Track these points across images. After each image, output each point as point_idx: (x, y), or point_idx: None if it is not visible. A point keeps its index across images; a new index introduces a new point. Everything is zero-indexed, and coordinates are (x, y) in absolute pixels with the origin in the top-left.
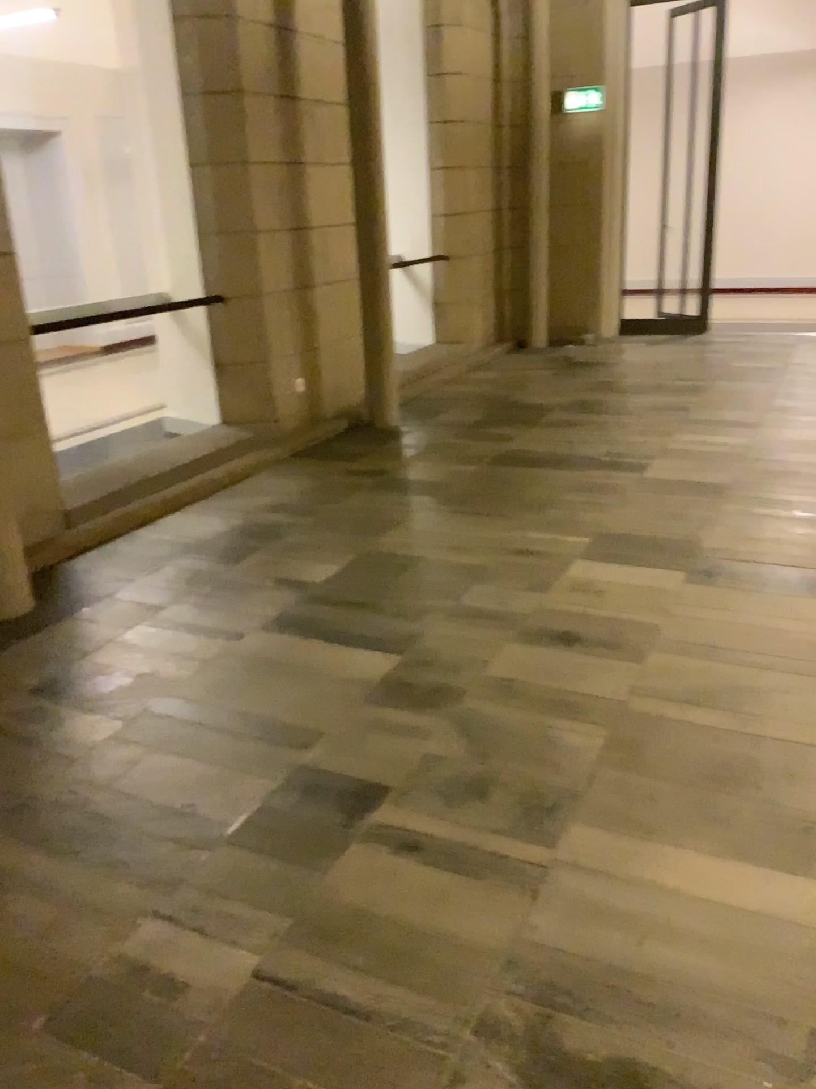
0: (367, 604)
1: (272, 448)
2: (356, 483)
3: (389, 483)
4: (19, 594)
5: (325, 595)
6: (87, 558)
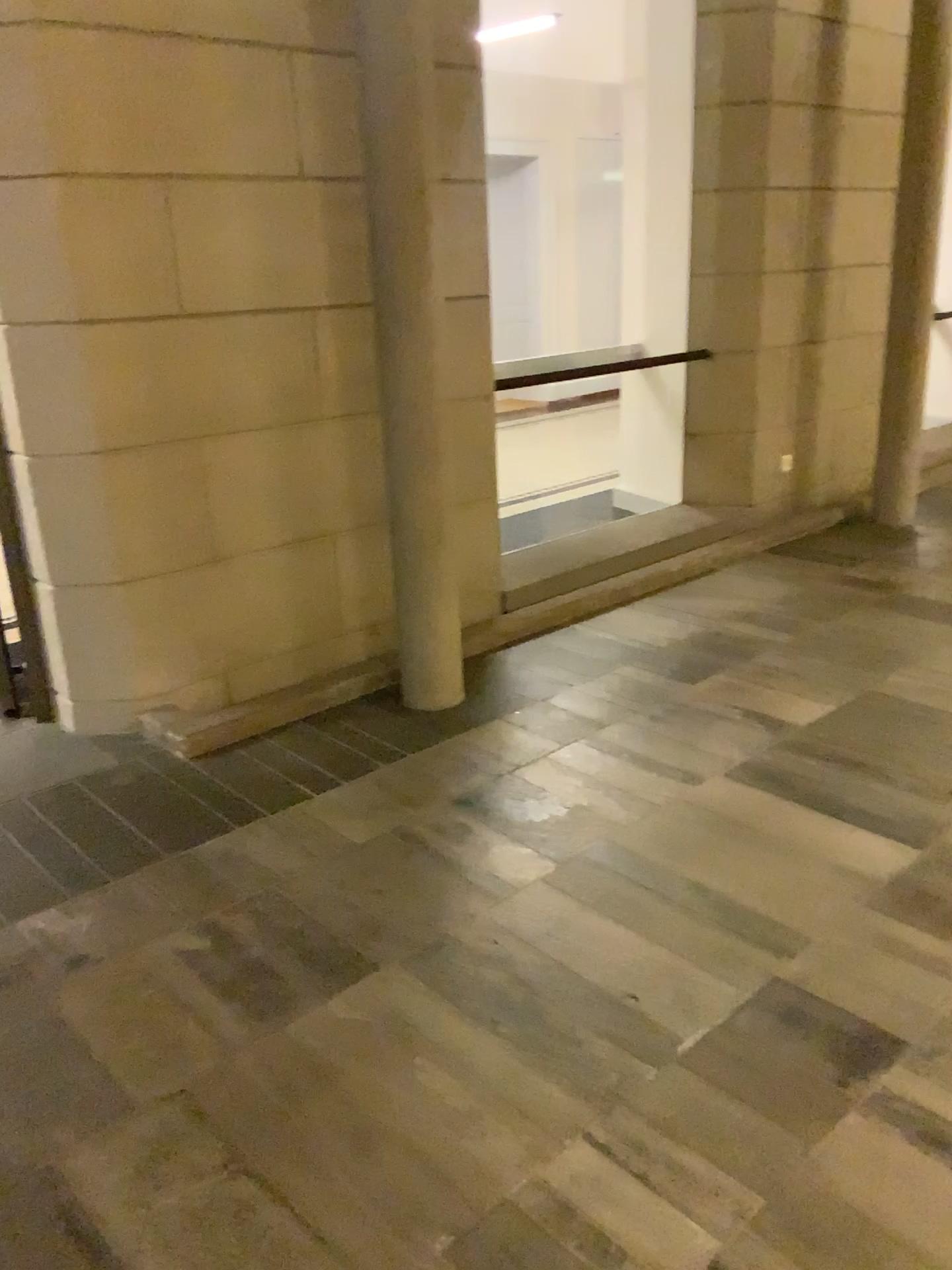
0: (871, 767)
1: (747, 540)
2: (855, 598)
3: (902, 602)
4: (452, 685)
5: (814, 744)
6: (525, 651)
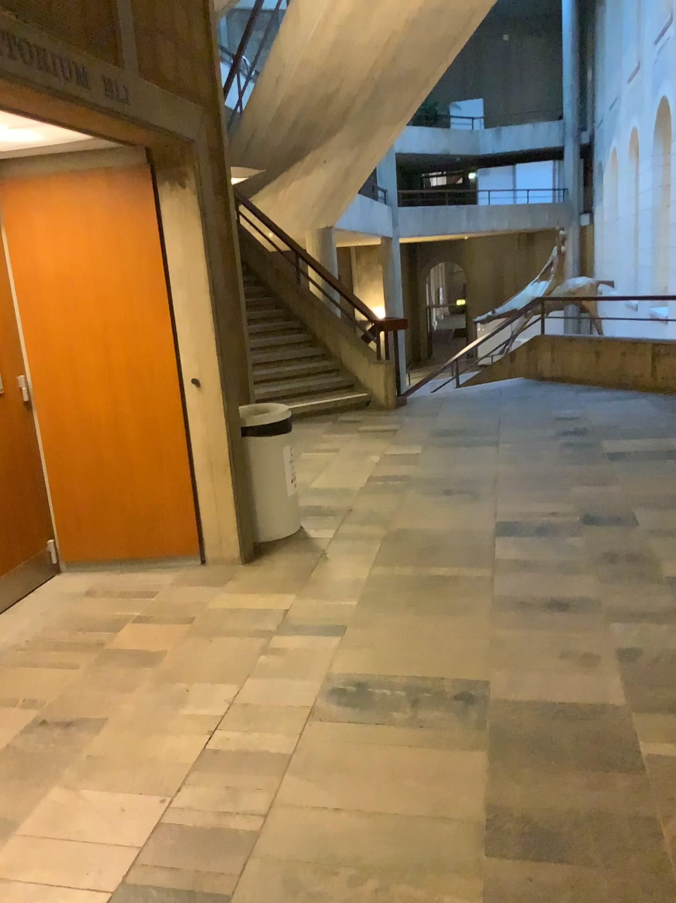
0: None
1: None
2: None
3: None
4: None
5: None
6: None
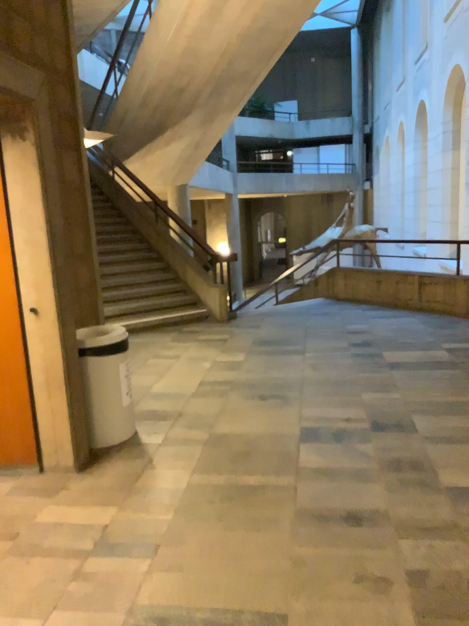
0: None
1: None
2: None
3: None
4: None
5: None
6: None
